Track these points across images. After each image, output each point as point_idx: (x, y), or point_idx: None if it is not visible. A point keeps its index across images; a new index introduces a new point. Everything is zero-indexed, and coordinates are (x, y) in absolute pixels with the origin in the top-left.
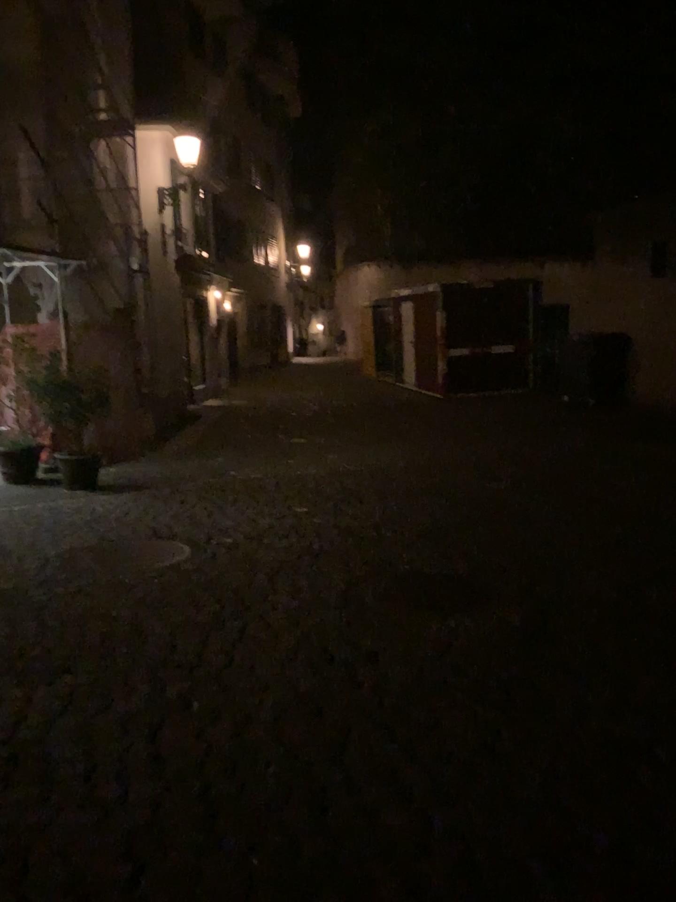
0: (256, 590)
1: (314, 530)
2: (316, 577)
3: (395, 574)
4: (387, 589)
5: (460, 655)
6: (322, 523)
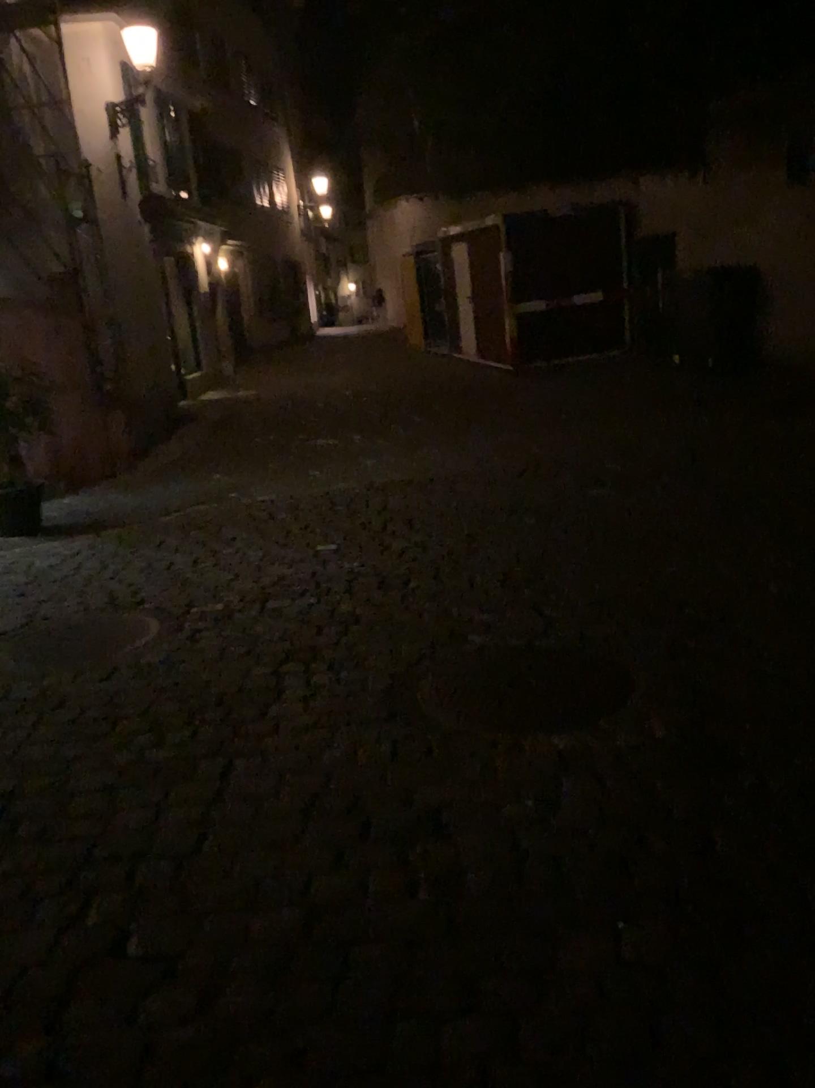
0: (249, 696)
1: (340, 582)
2: (341, 666)
3: (460, 655)
4: (448, 684)
5: (572, 812)
6: (352, 571)
